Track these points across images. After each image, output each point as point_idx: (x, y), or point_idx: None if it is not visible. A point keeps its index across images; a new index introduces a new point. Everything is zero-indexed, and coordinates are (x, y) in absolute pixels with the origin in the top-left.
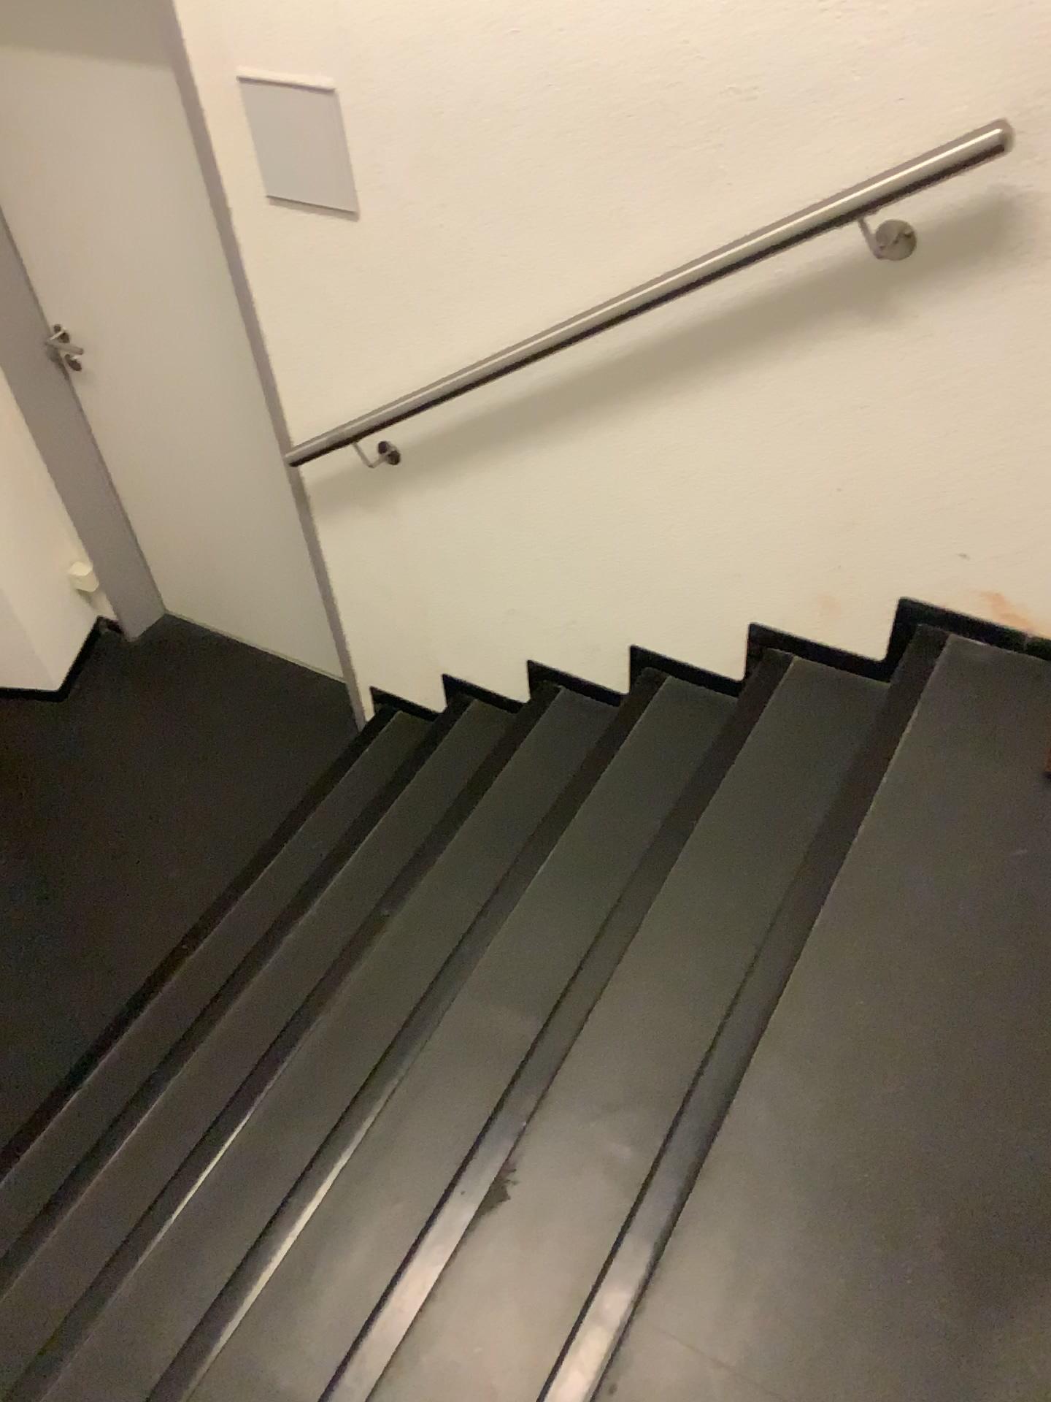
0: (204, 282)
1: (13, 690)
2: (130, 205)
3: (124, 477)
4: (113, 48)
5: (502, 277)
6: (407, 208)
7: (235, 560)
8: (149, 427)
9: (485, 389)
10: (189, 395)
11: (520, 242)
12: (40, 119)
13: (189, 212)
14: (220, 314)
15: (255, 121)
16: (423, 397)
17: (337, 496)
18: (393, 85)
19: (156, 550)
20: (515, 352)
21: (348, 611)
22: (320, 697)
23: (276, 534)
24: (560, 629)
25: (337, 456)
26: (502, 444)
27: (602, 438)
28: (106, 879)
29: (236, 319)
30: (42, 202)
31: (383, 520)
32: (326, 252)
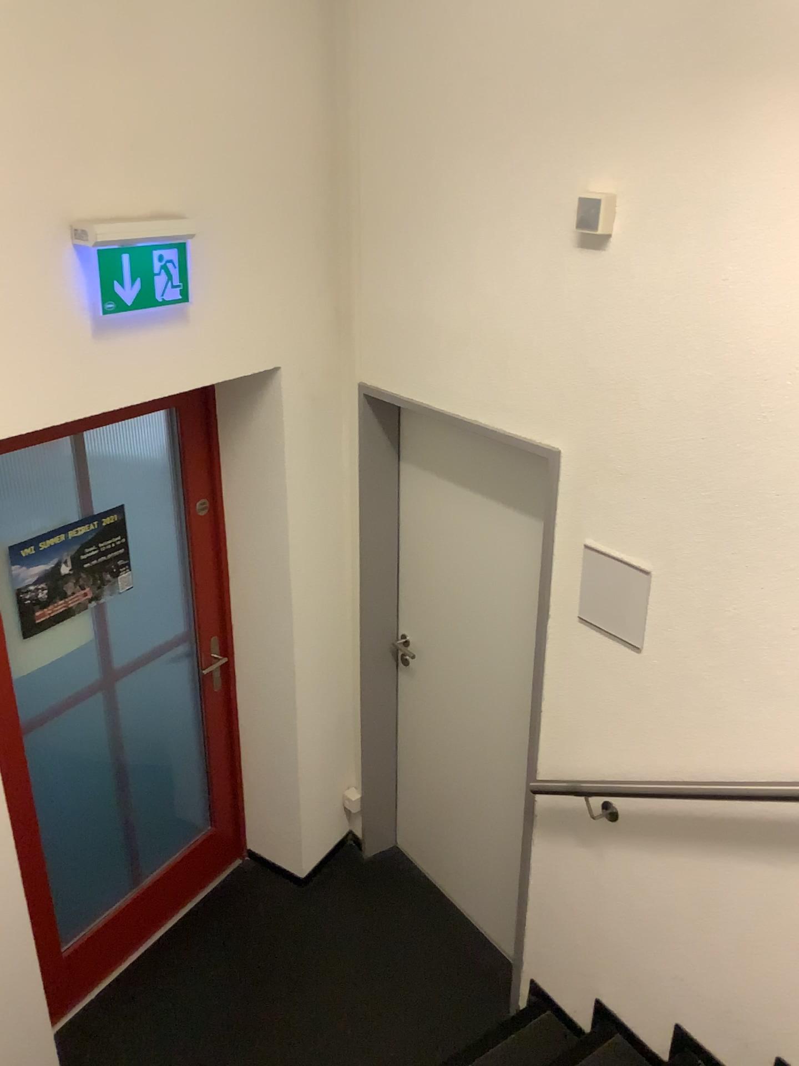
0: (512, 644)
1: (274, 867)
2: (481, 584)
3: (406, 743)
4: (506, 497)
5: (741, 727)
6: (680, 657)
7: (462, 832)
8: (437, 718)
9: (703, 798)
10: (473, 709)
11: (762, 709)
12: (445, 520)
13: (518, 600)
14: (515, 667)
15: (586, 570)
16: (650, 785)
17: (558, 825)
18: (694, 580)
19: (407, 800)
20: (736, 783)
21: (536, 915)
22: (489, 967)
23: (500, 828)
24: (714, 1014)
25: (568, 798)
26: (706, 843)
27: (795, 875)
28: (279, 1058)
29: (526, 675)
30: (426, 563)
31: (588, 858)
32: (609, 663)
